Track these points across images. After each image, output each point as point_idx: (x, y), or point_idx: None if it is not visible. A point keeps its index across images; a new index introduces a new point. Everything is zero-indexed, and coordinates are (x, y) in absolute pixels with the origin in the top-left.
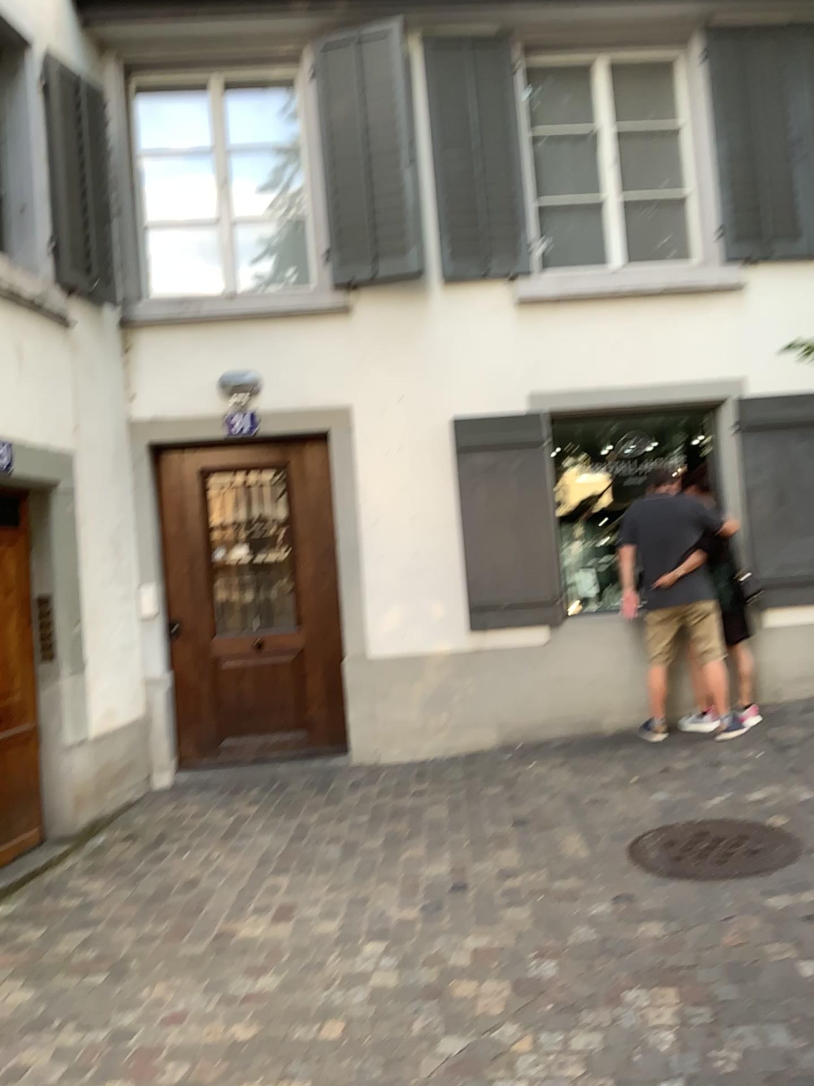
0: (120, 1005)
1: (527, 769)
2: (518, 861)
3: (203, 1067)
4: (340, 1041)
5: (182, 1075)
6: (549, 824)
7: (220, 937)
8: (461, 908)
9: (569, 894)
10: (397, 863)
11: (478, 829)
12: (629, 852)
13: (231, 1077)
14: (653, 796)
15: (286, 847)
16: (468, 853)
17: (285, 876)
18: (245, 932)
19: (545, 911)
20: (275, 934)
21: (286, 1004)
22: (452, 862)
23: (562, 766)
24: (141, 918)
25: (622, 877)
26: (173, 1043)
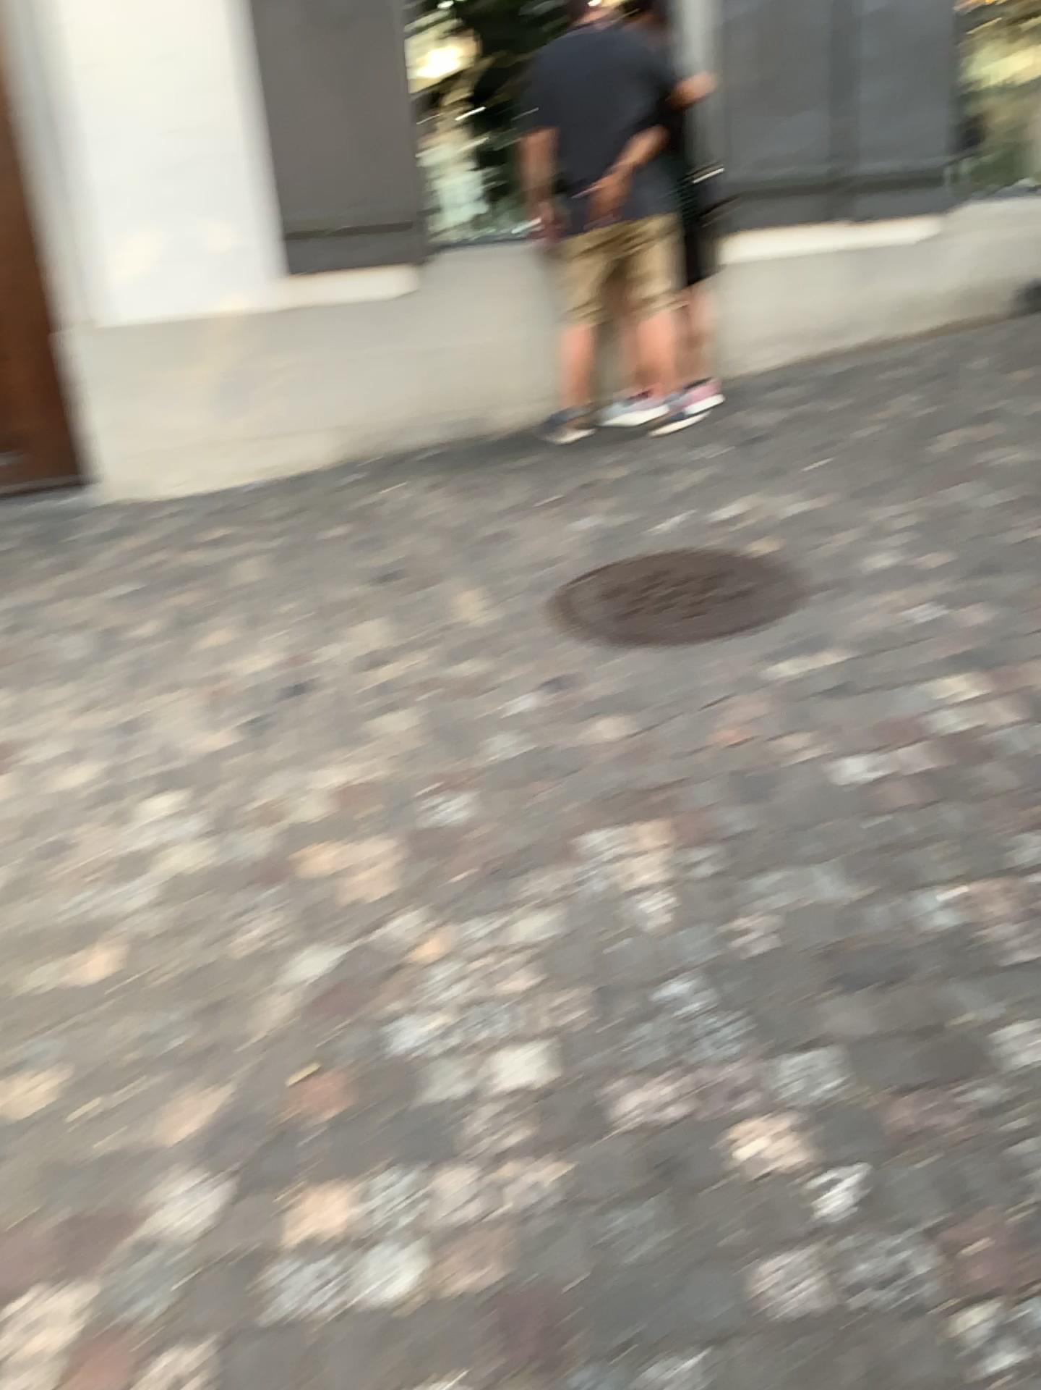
0: None
1: (385, 496)
2: (389, 641)
3: None
4: (113, 984)
5: None
6: (429, 579)
7: None
8: (304, 726)
9: (475, 688)
10: (189, 658)
11: (318, 595)
12: (559, 613)
13: None
14: (581, 526)
15: None
16: (305, 634)
17: None
18: None
19: (440, 718)
20: None
21: (9, 927)
22: (283, 650)
23: (437, 489)
24: None
25: (553, 654)
26: None
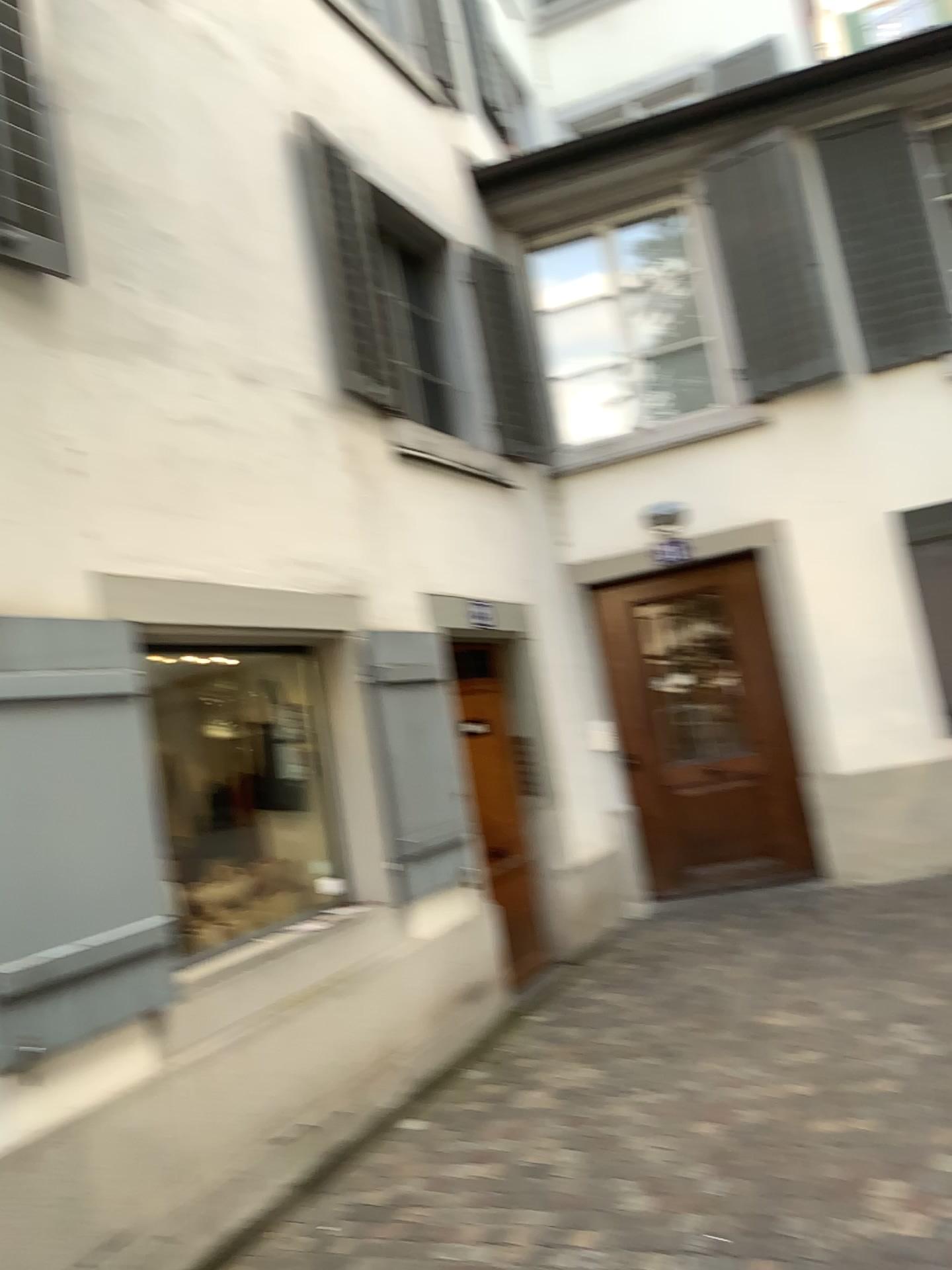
0: (686, 1073)
1: None
2: None
3: (781, 1109)
4: (901, 1090)
5: (763, 1114)
6: None
7: (756, 1025)
8: None
9: None
10: (913, 962)
11: None
12: None
13: (808, 1114)
14: None
15: (793, 958)
16: None
17: (801, 979)
18: (779, 1021)
19: None
20: (810, 1020)
21: (840, 1068)
22: None
23: None
24: (675, 1015)
25: None
26: (746, 1095)
